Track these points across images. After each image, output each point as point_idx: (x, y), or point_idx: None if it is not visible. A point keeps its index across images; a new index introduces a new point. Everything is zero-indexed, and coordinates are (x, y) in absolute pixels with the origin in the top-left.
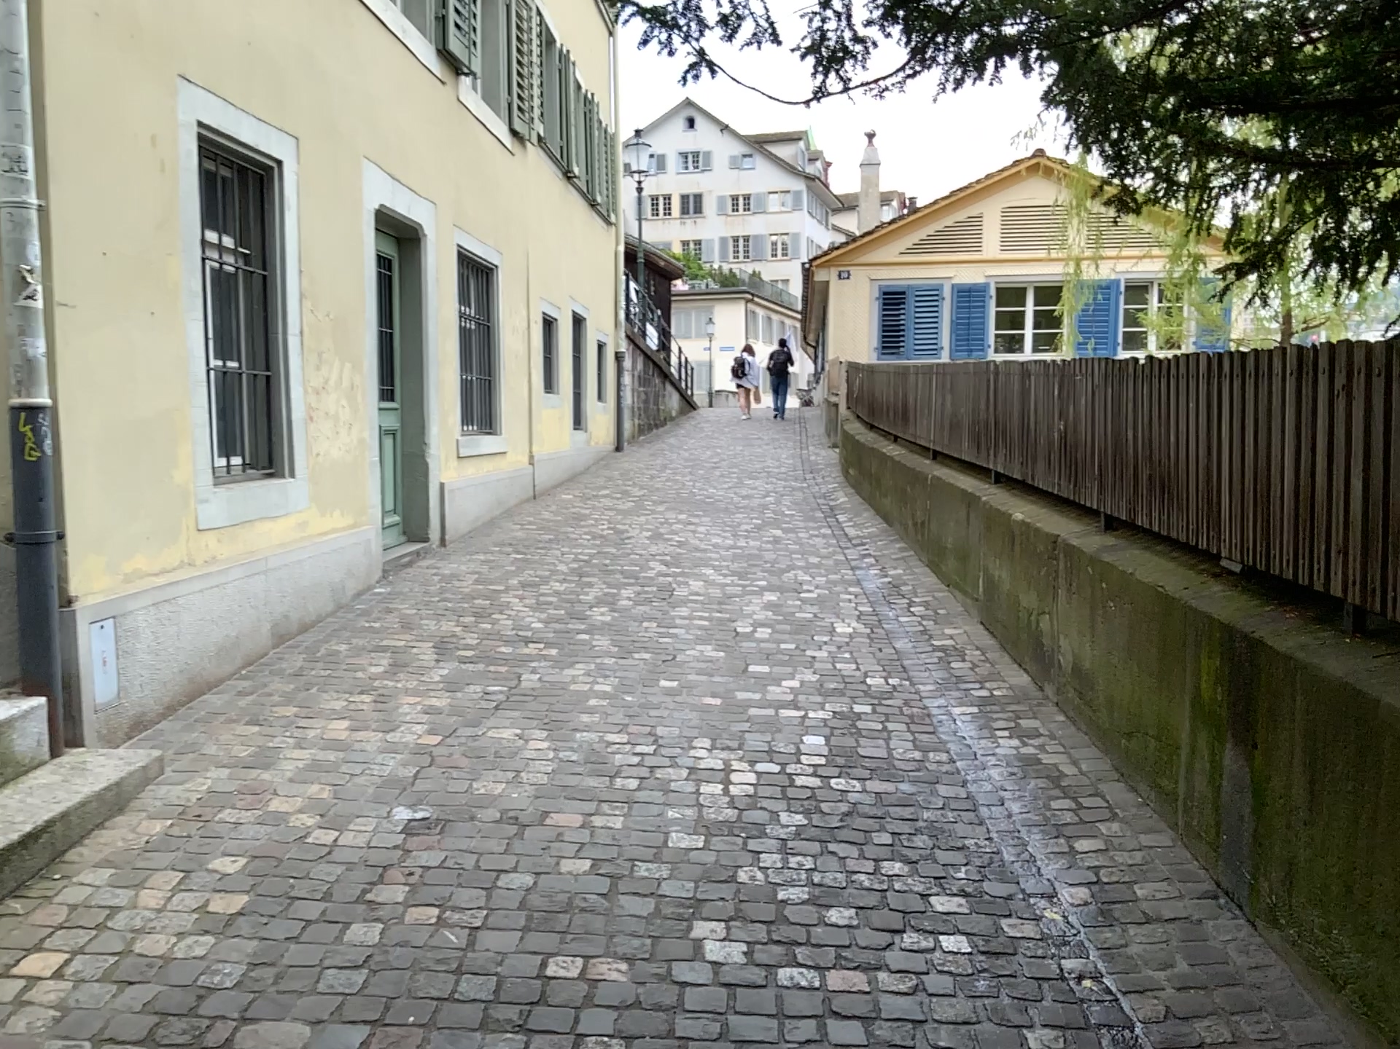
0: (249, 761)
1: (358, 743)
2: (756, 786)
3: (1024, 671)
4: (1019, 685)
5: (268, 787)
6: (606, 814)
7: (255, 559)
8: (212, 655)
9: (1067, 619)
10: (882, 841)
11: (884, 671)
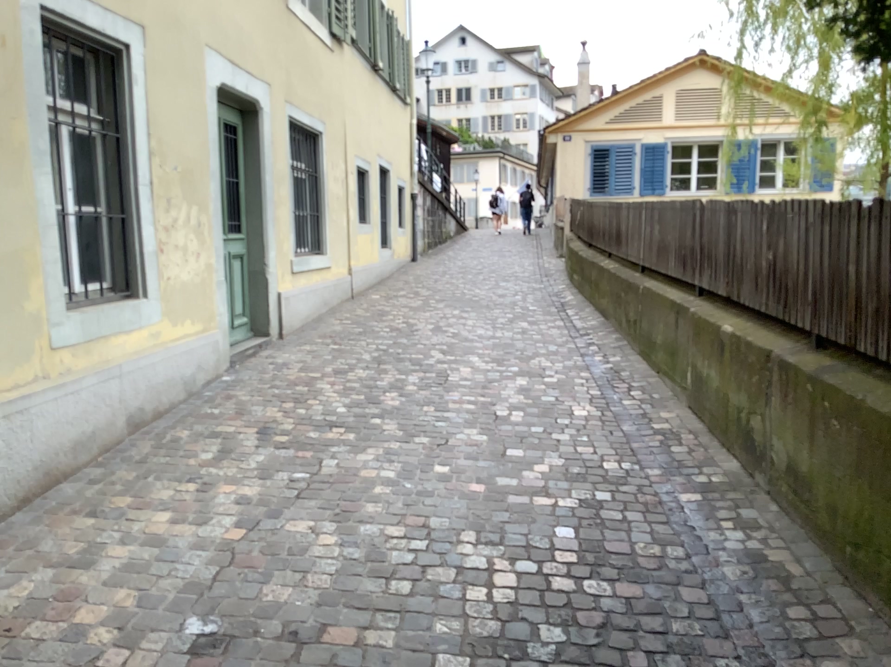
0: (71, 563)
1: (173, 537)
2: (516, 588)
3: (734, 457)
4: (730, 470)
5: (77, 596)
6: (379, 628)
7: (110, 366)
8: (64, 452)
9: (781, 424)
10: (638, 666)
11: (617, 454)
